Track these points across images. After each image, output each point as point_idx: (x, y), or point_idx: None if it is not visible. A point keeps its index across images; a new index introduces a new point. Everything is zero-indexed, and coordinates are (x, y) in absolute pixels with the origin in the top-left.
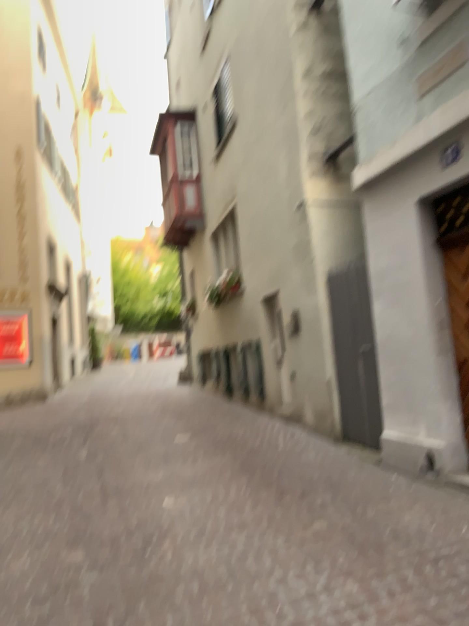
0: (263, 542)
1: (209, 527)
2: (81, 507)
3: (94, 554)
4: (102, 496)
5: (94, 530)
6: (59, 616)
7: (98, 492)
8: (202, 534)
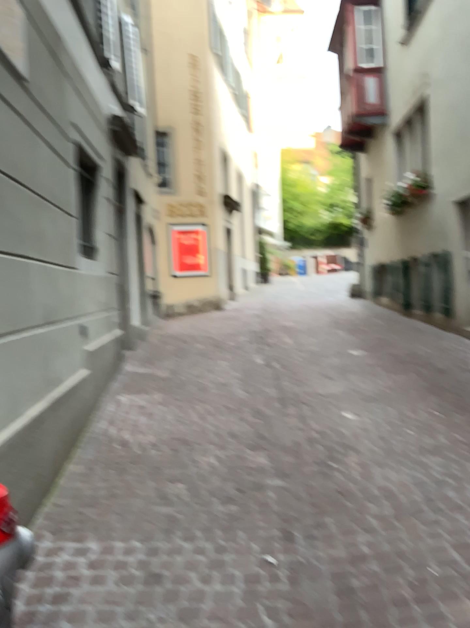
0: (467, 472)
1: (401, 448)
2: (264, 413)
3: (280, 460)
4: (283, 403)
5: (278, 436)
6: (250, 517)
7: (279, 399)
8: (394, 454)
